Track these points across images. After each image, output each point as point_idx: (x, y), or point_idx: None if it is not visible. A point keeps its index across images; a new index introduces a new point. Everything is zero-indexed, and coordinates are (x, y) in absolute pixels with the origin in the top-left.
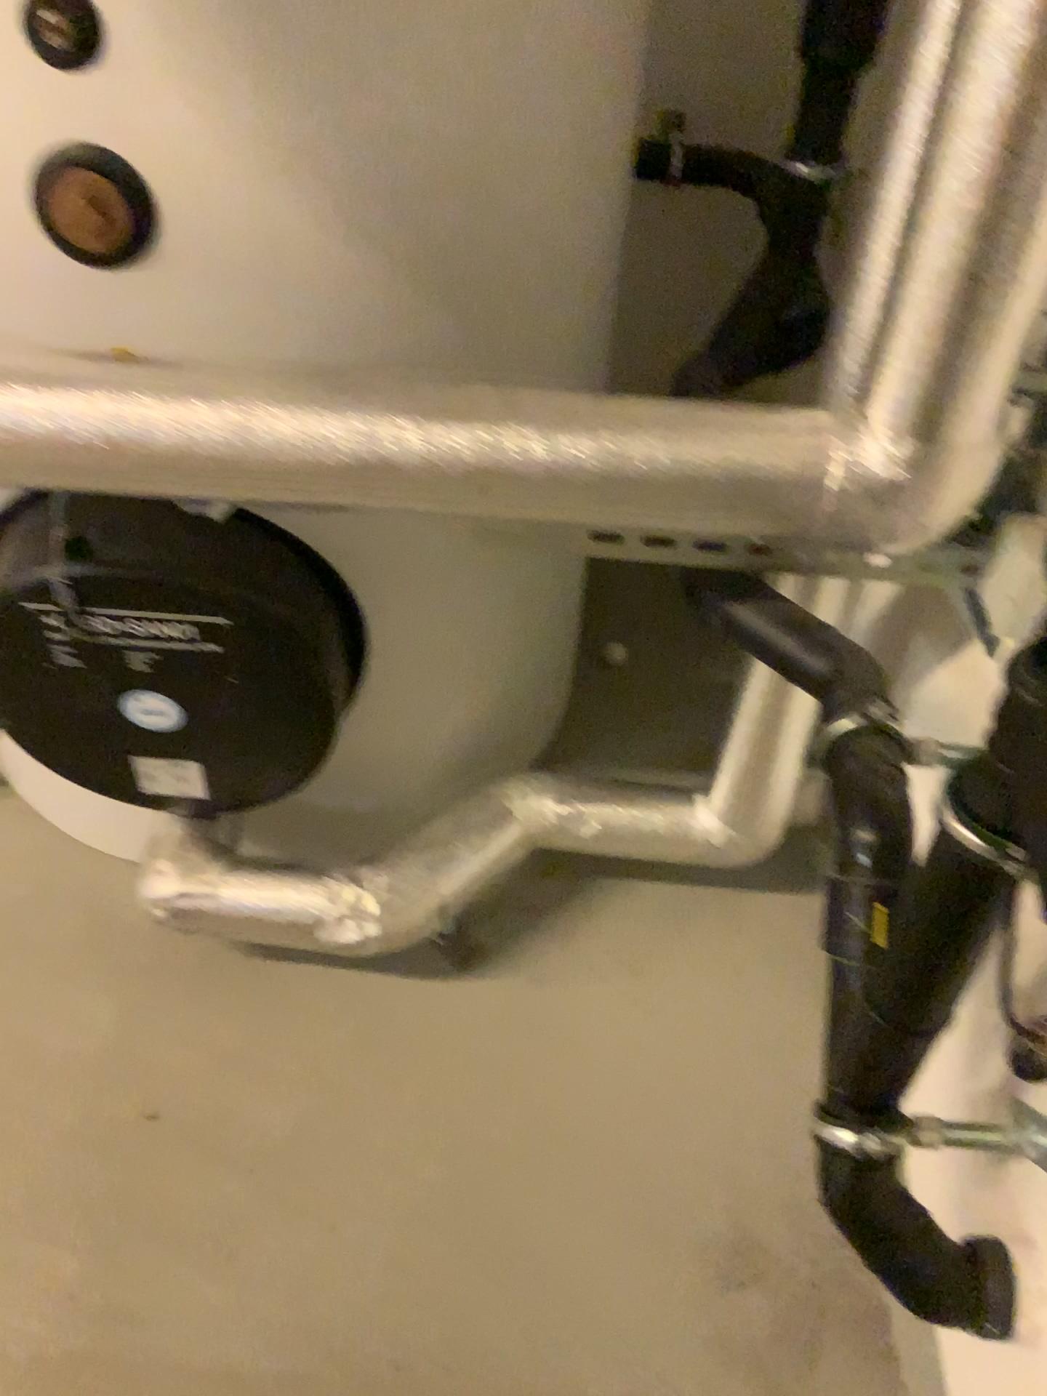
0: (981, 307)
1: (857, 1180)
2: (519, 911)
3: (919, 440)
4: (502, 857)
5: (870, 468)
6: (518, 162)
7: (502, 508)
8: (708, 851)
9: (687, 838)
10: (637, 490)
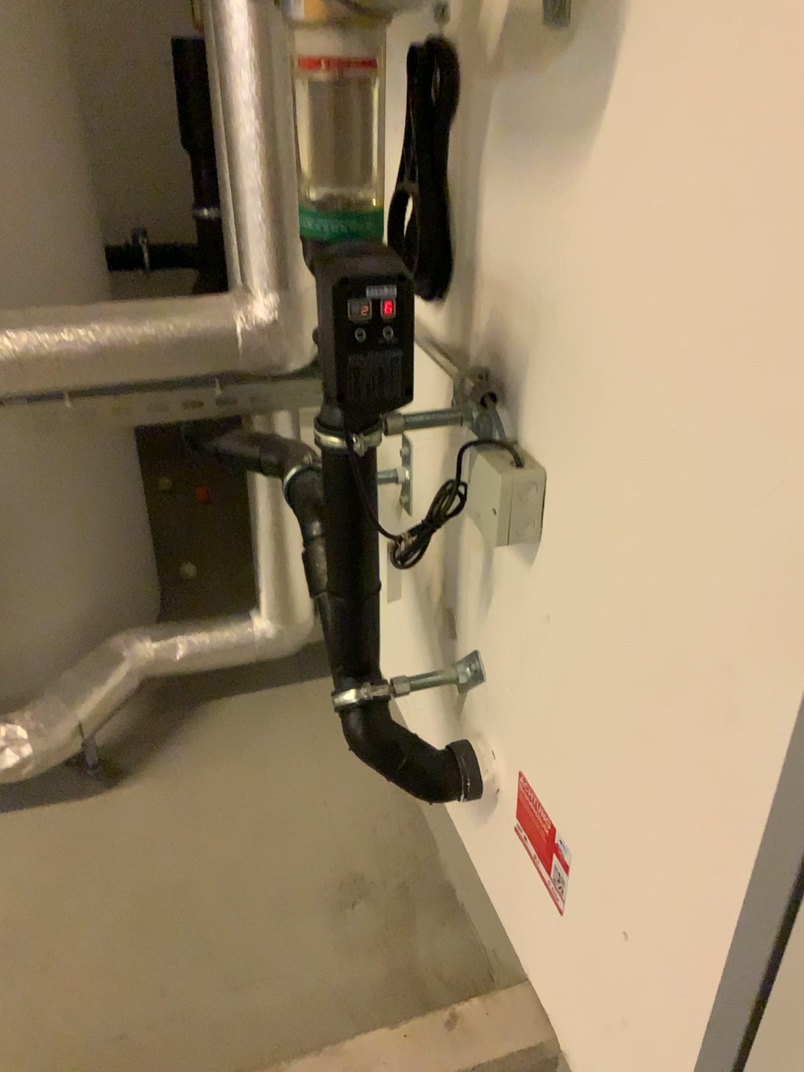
0: (287, 208)
1: (365, 725)
2: (146, 739)
3: (279, 290)
4: (118, 689)
5: (255, 311)
6: (8, 203)
7: (37, 384)
8: (265, 649)
9: (248, 642)
10: (120, 350)
